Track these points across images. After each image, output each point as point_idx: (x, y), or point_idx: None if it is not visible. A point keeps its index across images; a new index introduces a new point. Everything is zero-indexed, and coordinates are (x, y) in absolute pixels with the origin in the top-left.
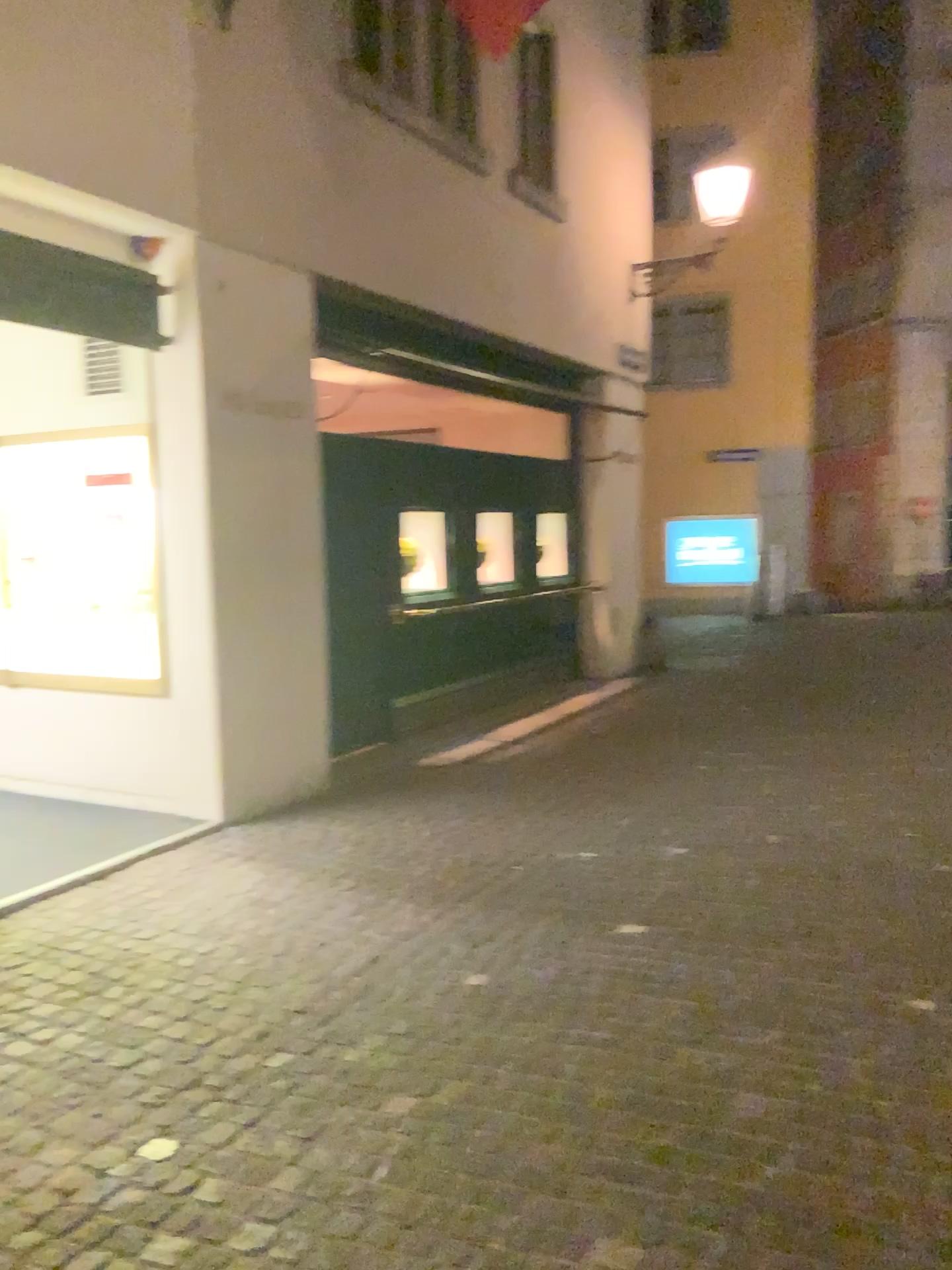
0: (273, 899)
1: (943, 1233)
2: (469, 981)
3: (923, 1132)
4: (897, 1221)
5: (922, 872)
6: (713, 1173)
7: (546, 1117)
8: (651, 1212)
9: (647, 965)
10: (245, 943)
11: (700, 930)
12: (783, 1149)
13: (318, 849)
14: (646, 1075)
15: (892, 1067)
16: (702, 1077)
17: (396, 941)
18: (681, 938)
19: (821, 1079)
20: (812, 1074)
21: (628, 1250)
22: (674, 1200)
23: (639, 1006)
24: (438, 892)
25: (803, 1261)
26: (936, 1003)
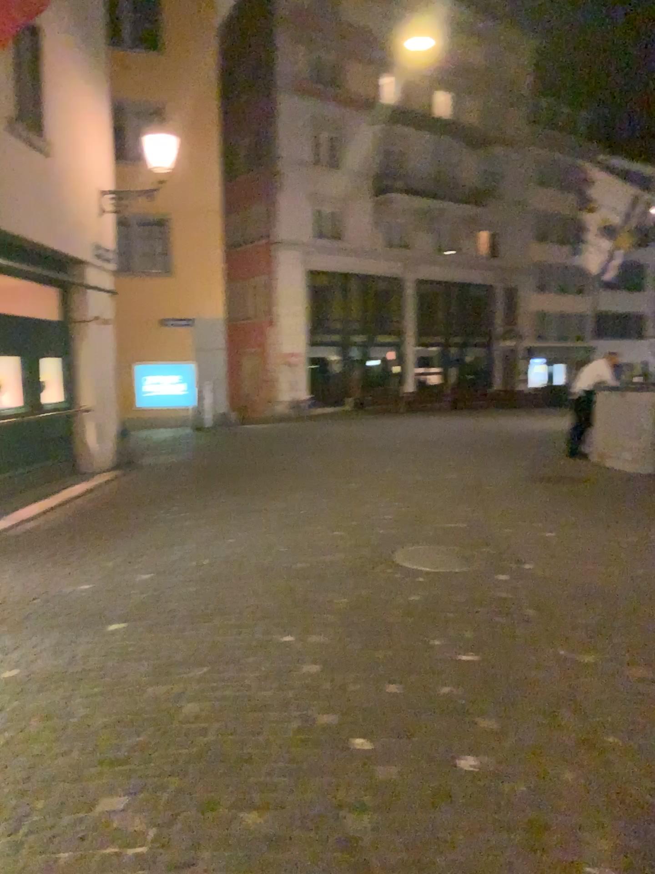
0: None
1: (293, 747)
2: (5, 675)
3: (284, 701)
4: (270, 746)
5: (289, 570)
6: (170, 746)
7: (65, 741)
8: (134, 775)
9: (127, 645)
10: None
11: (160, 620)
12: (210, 726)
13: None
14: (128, 705)
15: (270, 673)
16: (162, 699)
17: None
18: (148, 627)
19: (231, 687)
20: (226, 685)
21: (120, 797)
22: (147, 765)
23: (123, 669)
24: None
25: (220, 777)
26: (294, 637)
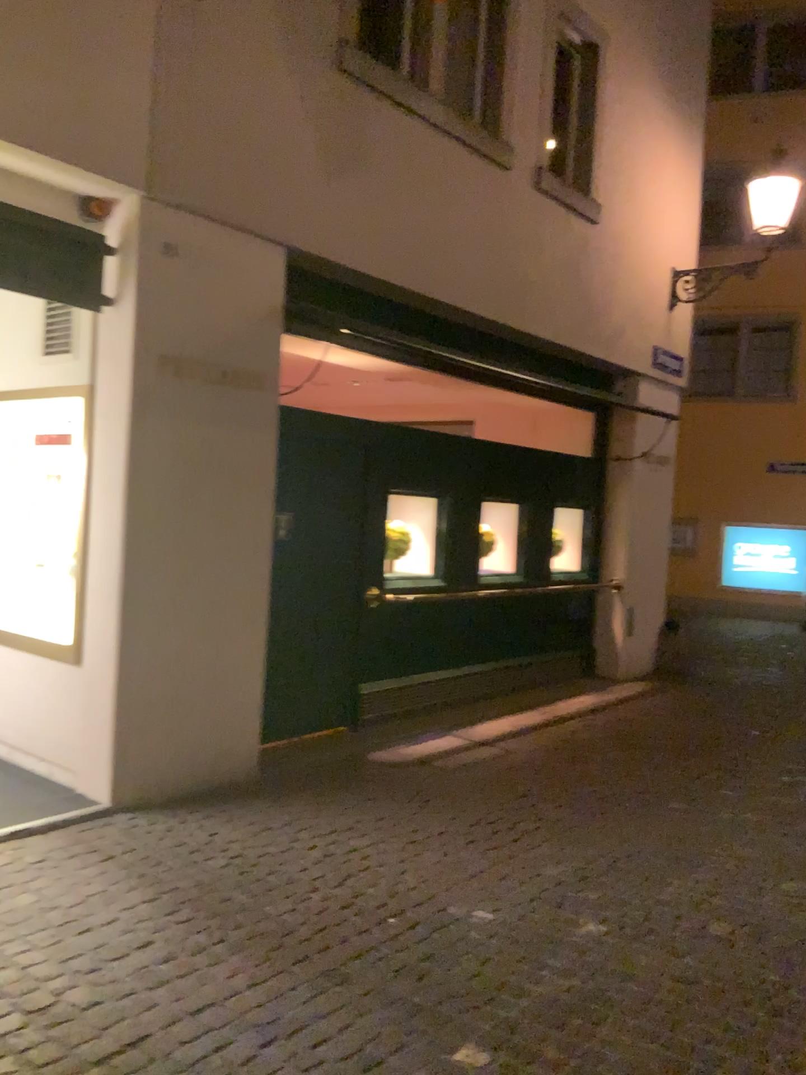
0: (86, 923)
1: None
2: None
3: None
4: None
5: None
6: None
7: None
8: None
9: None
10: (5, 987)
11: None
12: None
13: (187, 858)
14: None
15: None
16: None
17: (176, 1018)
18: None
19: None
20: None
21: None
22: None
23: None
24: (276, 944)
25: None
26: None
